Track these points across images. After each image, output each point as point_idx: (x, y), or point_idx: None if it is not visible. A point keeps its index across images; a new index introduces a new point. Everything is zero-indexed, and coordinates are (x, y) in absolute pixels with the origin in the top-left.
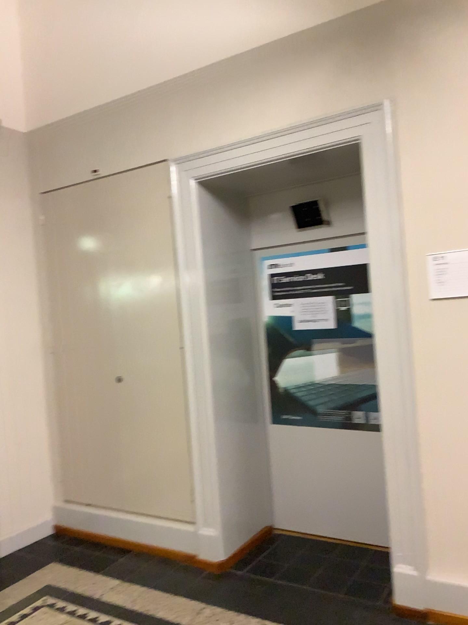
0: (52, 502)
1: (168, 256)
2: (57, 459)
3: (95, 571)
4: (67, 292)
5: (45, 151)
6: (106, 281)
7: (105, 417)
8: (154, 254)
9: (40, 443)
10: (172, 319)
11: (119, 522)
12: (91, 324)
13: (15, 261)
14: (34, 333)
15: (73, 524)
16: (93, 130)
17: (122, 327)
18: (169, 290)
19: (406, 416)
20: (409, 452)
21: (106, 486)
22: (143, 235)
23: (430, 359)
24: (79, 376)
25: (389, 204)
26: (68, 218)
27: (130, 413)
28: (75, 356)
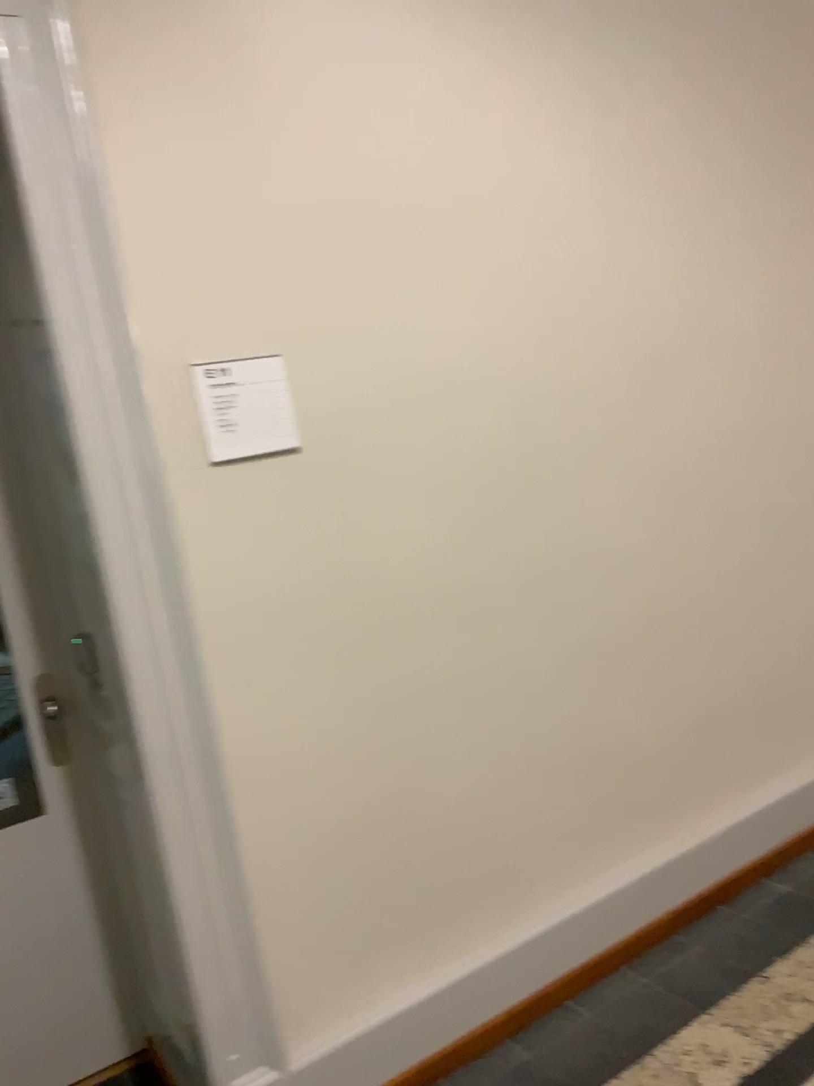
0: None
1: None
2: None
3: None
4: None
5: None
6: None
7: None
8: None
9: None
10: None
11: None
12: None
13: None
14: None
15: None
16: None
17: None
18: None
19: (173, 743)
20: (193, 820)
21: None
22: None
23: (208, 601)
24: None
25: (66, 241)
26: None
27: None
28: None
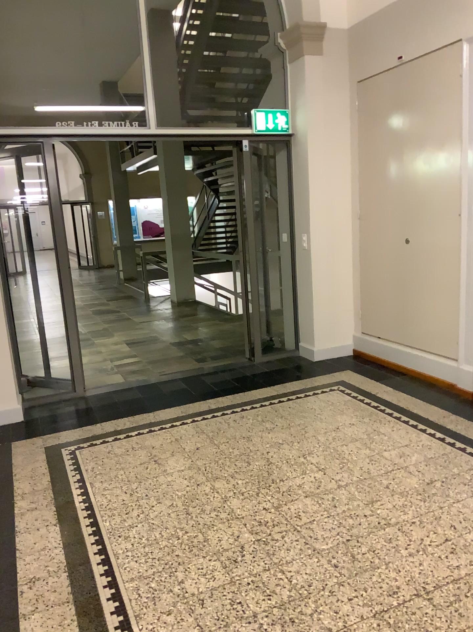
0: (354, 332)
1: (455, 132)
2: (360, 301)
3: (376, 379)
4: (372, 168)
5: (361, 44)
6: (403, 158)
7: (396, 271)
8: (443, 131)
9: (347, 287)
10: (454, 190)
11: (401, 352)
12: (390, 194)
13: (334, 143)
14: (345, 202)
15: (367, 350)
16: (400, 18)
17: (413, 197)
18: (454, 164)
19: None
20: None
21: (393, 325)
22: (436, 114)
23: None
24: (378, 238)
25: None
26: (376, 103)
27: (414, 269)
28: (376, 221)
